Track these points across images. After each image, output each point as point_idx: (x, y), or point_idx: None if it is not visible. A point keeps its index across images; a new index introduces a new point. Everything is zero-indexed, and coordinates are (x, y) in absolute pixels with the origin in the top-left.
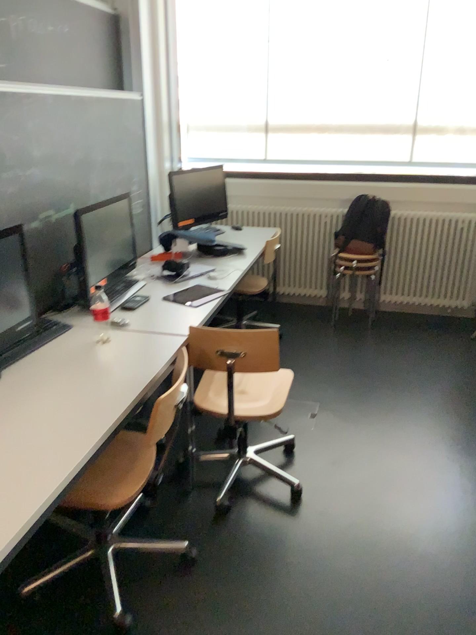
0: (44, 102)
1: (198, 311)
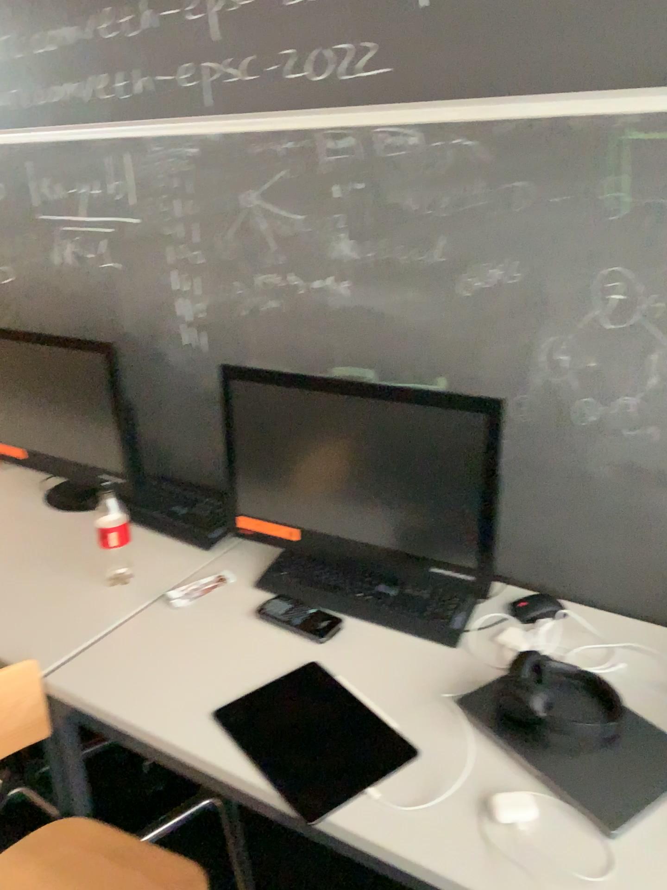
0: (378, 141)
1: (186, 720)
